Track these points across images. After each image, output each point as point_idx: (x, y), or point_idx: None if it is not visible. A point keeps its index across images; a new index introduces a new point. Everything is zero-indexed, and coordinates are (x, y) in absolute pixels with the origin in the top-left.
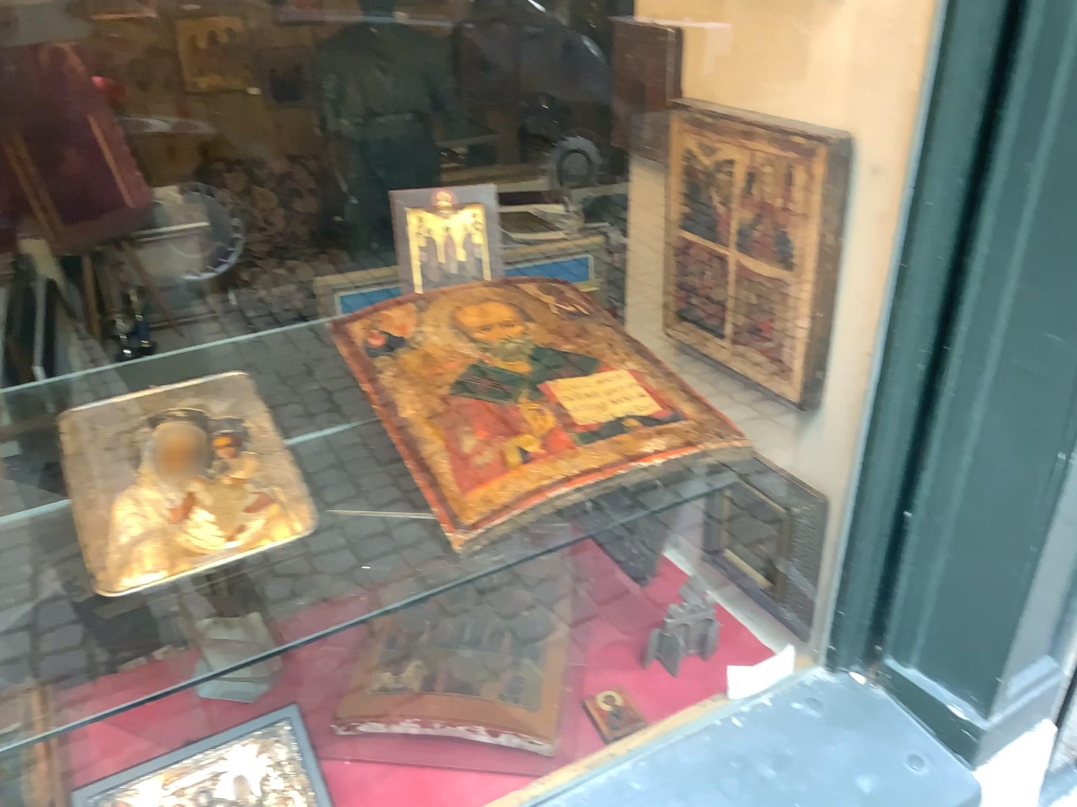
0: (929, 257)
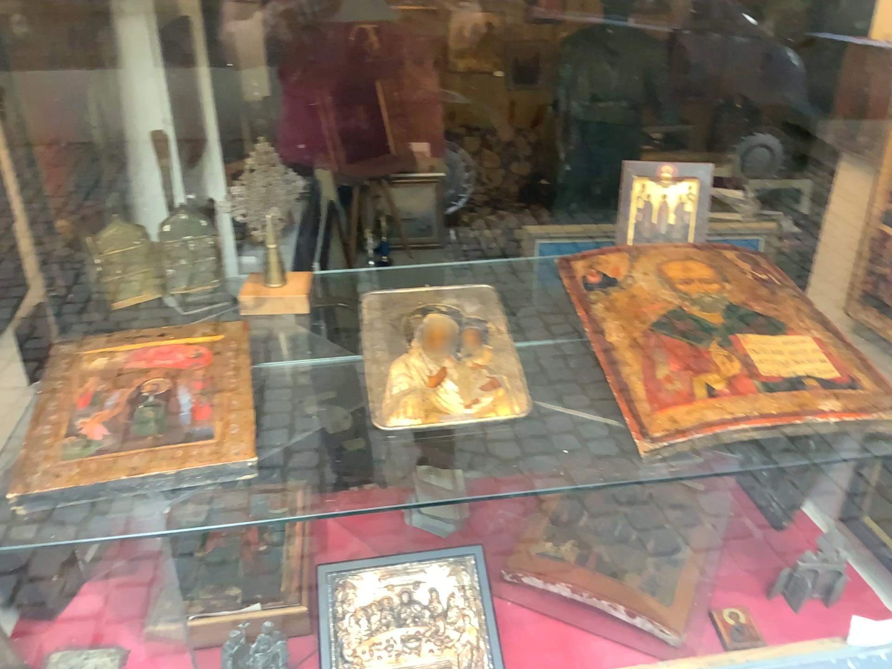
0: None
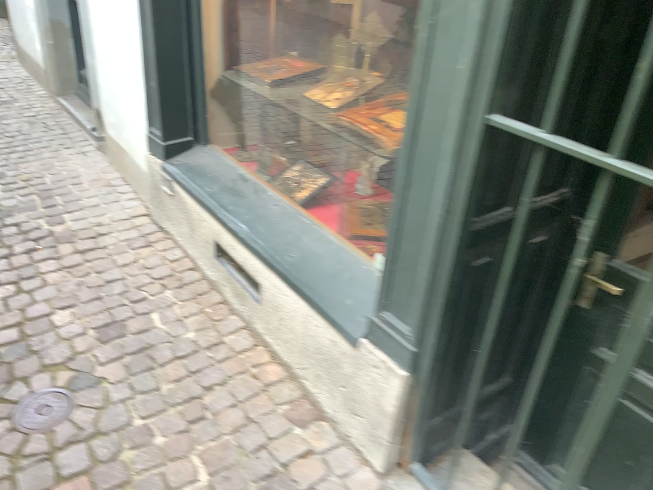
0: None
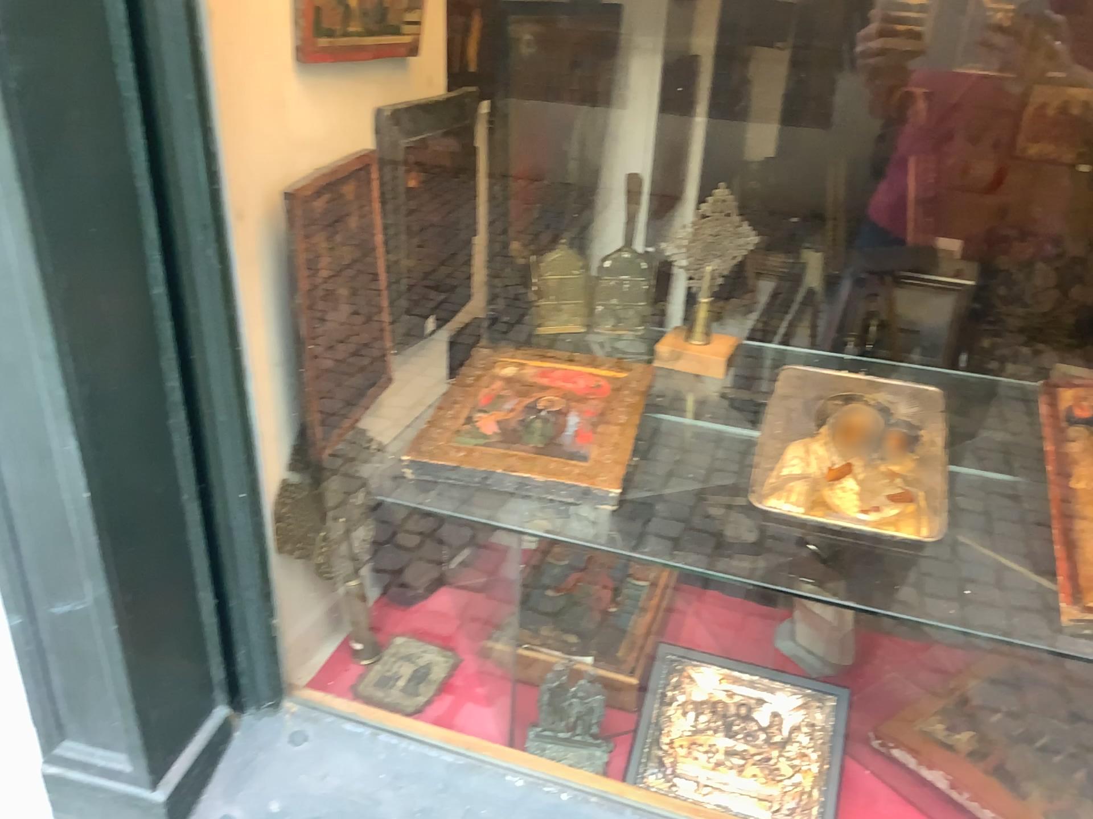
0: None
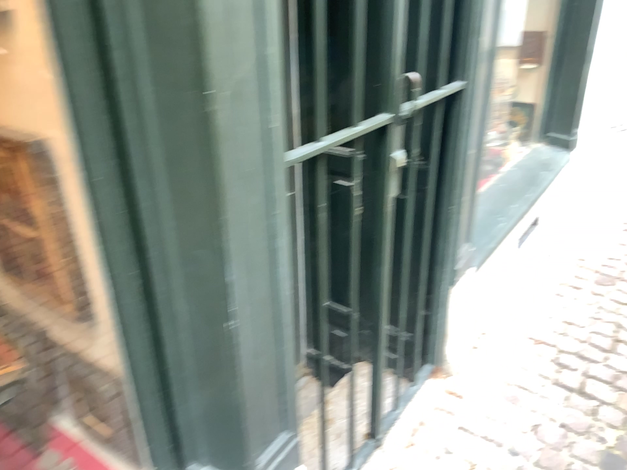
0: (115, 211)
